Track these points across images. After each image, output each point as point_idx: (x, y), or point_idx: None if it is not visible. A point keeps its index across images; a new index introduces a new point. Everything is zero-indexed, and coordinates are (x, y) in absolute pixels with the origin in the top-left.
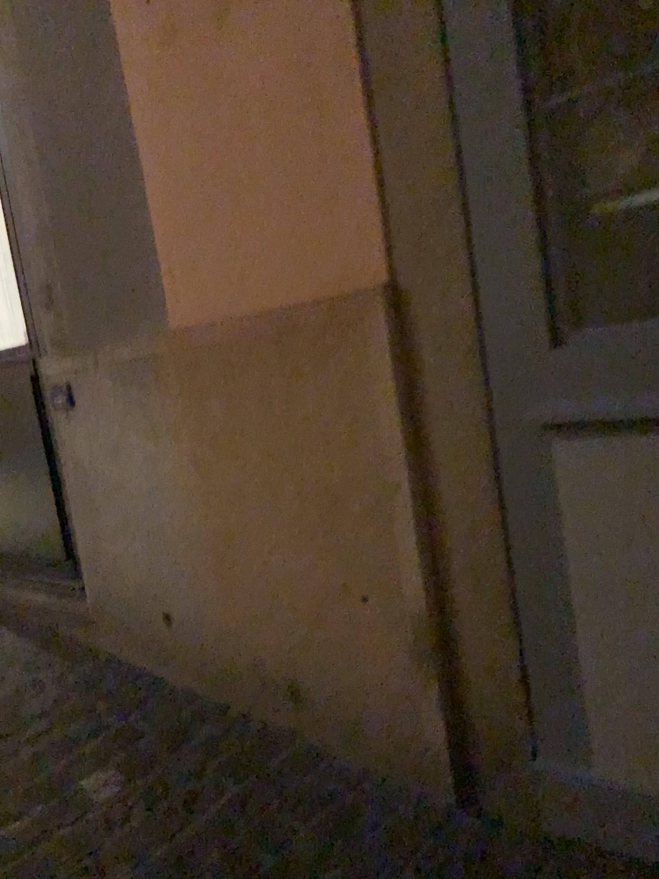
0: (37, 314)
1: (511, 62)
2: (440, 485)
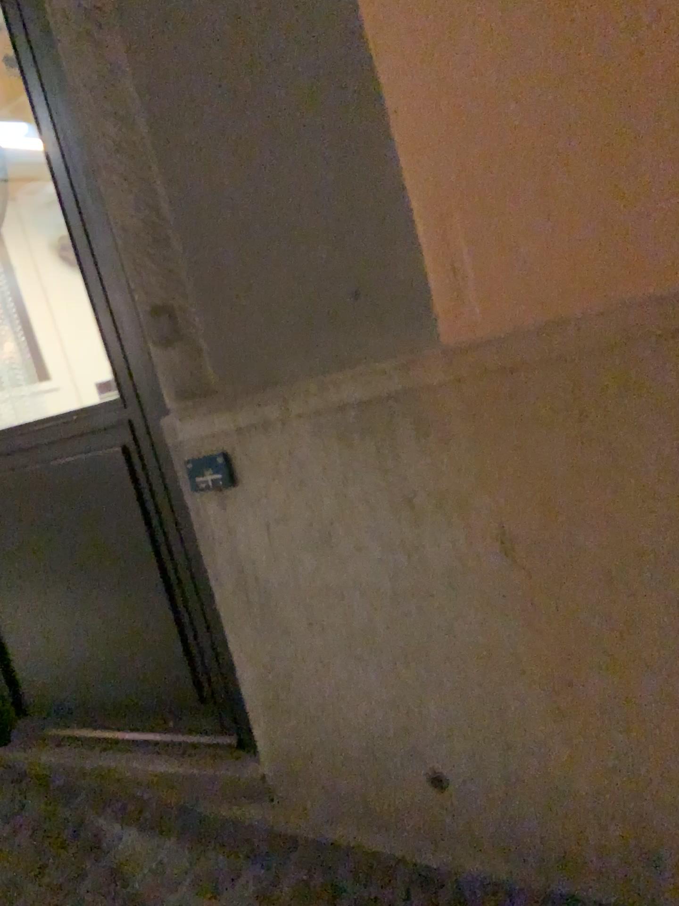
0: (133, 356)
1: None
2: None
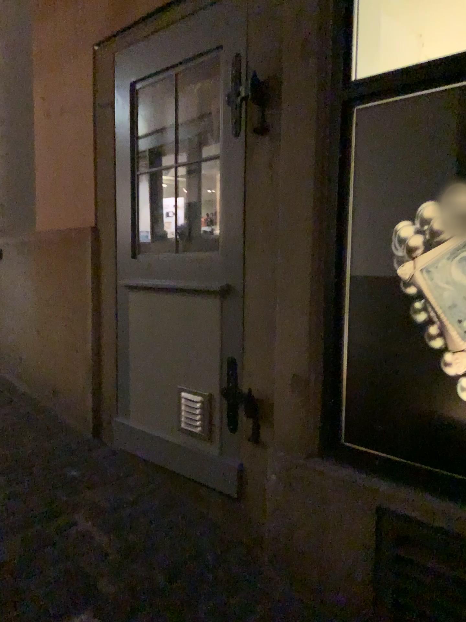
0: None
1: (125, 154)
2: (98, 305)
